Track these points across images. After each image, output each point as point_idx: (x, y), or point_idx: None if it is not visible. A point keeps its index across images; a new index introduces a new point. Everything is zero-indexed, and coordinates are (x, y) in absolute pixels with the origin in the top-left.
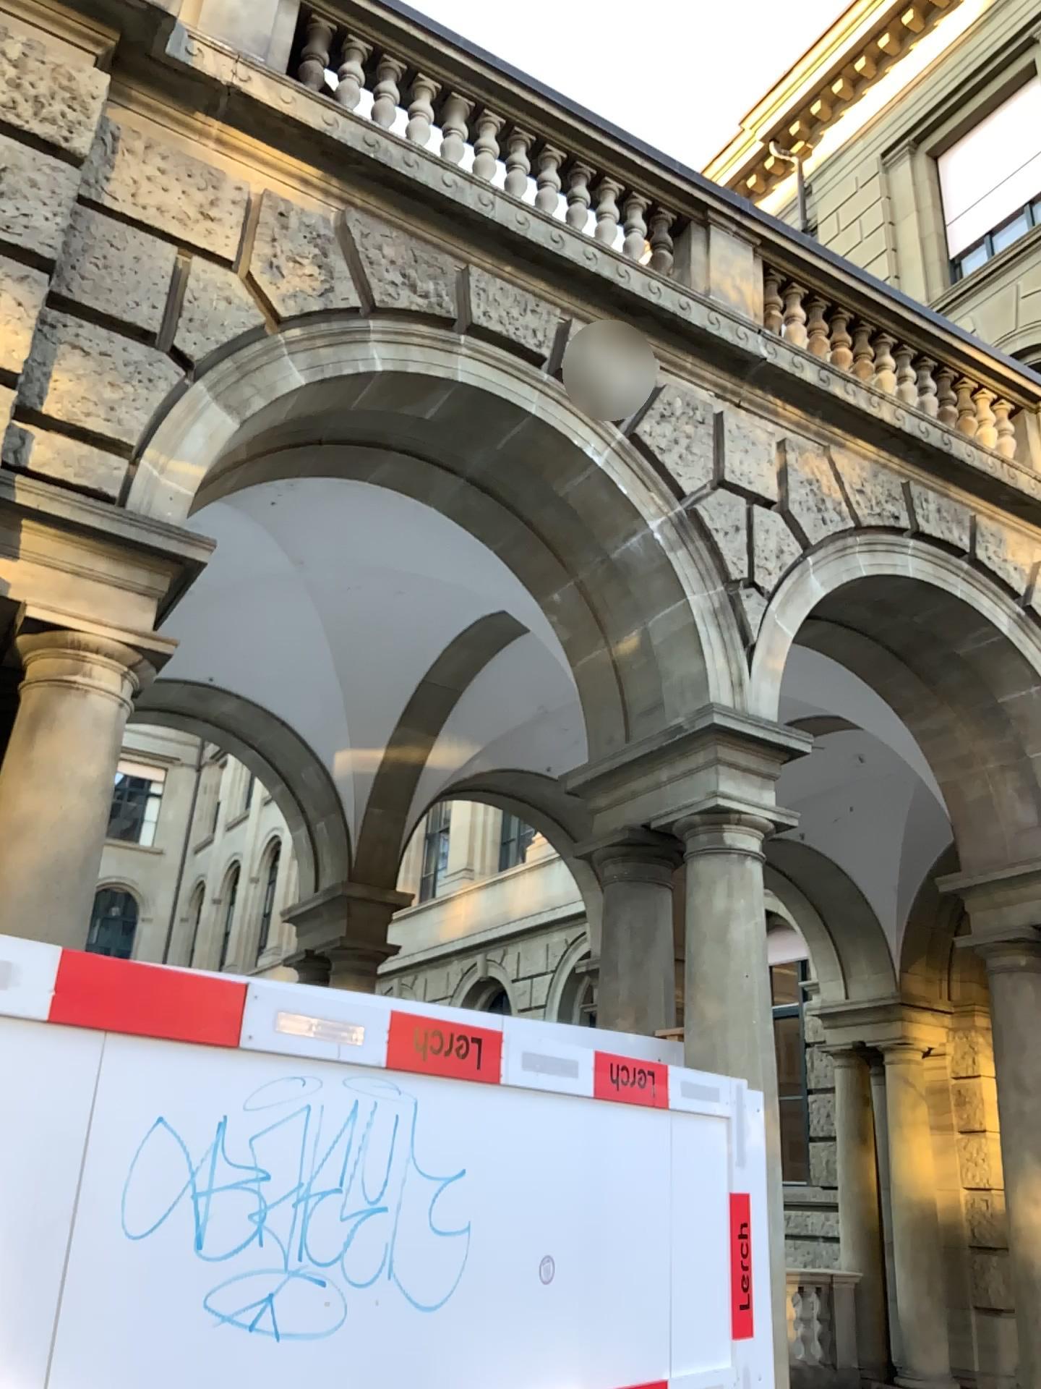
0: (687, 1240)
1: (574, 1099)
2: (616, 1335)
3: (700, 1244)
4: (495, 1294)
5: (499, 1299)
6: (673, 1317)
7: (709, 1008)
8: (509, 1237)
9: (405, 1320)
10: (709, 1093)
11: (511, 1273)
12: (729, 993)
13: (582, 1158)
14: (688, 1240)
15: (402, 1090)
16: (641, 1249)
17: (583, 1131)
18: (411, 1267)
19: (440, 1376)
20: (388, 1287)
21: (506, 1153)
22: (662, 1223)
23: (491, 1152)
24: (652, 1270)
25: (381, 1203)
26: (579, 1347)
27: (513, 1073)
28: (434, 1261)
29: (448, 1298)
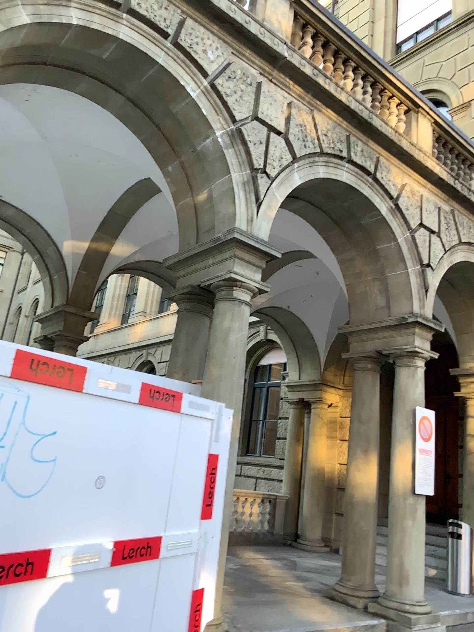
0: (182, 474)
1: (128, 404)
2: (136, 514)
3: (190, 476)
4: (68, 491)
5: (70, 494)
6: (170, 508)
7: (214, 371)
8: (80, 465)
9: (11, 501)
10: (203, 408)
11: (79, 482)
12: (224, 365)
13: (128, 432)
14: (182, 474)
15: (22, 389)
16: (156, 476)
17: (130, 419)
18: (18, 475)
19: (29, 528)
20: (2, 484)
21: (84, 425)
22: (169, 465)
23: (74, 424)
24: (161, 486)
25: (2, 443)
26: (114, 519)
27: (92, 387)
28: (33, 474)
29: (39, 492)
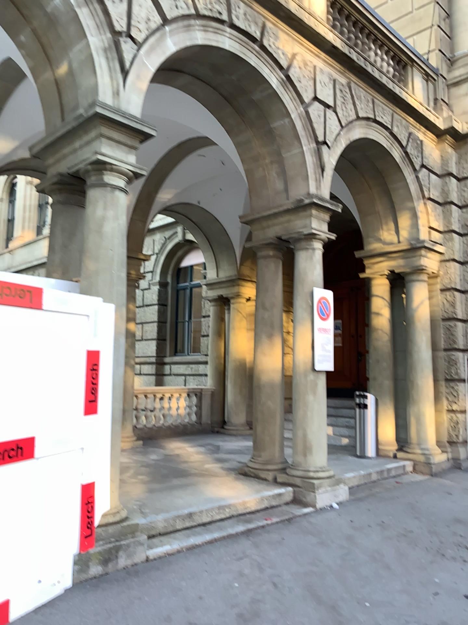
0: (53, 372)
1: None
2: None
3: (64, 373)
4: None
5: None
6: (42, 407)
7: (89, 264)
8: None
9: None
10: (73, 302)
11: None
12: (100, 257)
13: None
14: (54, 372)
15: None
16: (19, 376)
17: None
18: None
19: None
20: None
21: None
22: (35, 364)
23: None
24: (27, 386)
25: None
26: None
27: None
28: None
29: None
